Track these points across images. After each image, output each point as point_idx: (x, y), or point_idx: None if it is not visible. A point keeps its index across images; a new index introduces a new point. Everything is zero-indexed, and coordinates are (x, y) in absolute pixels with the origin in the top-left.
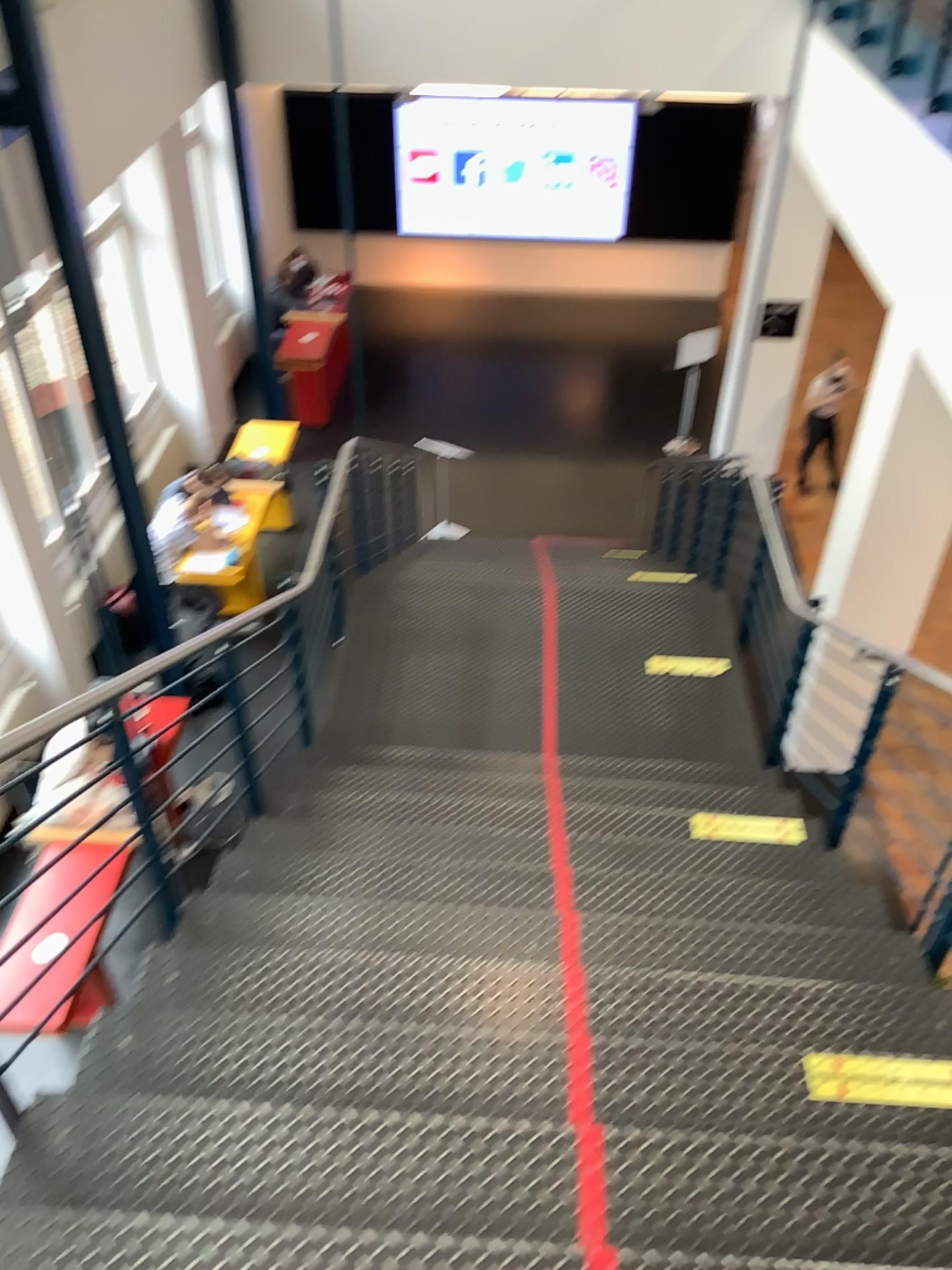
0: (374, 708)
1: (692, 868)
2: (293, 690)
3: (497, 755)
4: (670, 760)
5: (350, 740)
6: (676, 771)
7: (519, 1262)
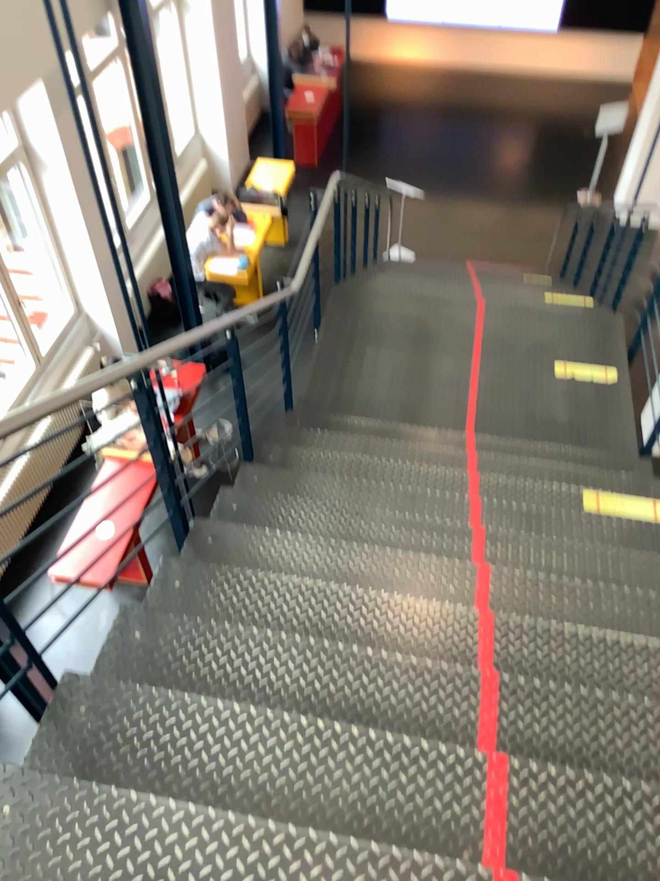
0: (340, 386)
1: (582, 537)
2: (280, 368)
3: (430, 430)
4: (564, 445)
5: (320, 409)
6: (568, 455)
7: (435, 871)
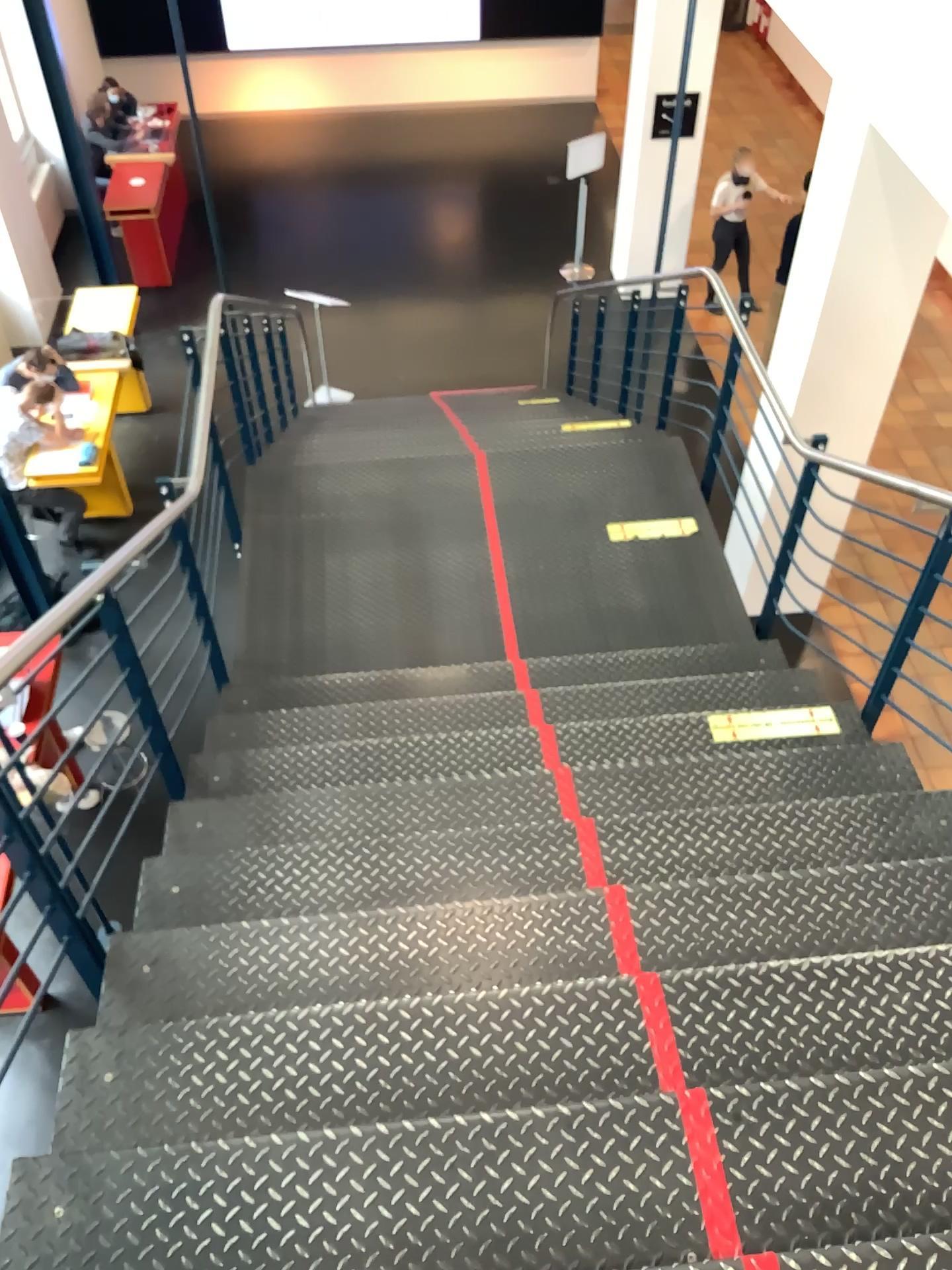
0: (302, 630)
1: (730, 787)
2: (200, 625)
3: (457, 666)
4: (655, 643)
5: (278, 673)
6: (666, 656)
7: None
